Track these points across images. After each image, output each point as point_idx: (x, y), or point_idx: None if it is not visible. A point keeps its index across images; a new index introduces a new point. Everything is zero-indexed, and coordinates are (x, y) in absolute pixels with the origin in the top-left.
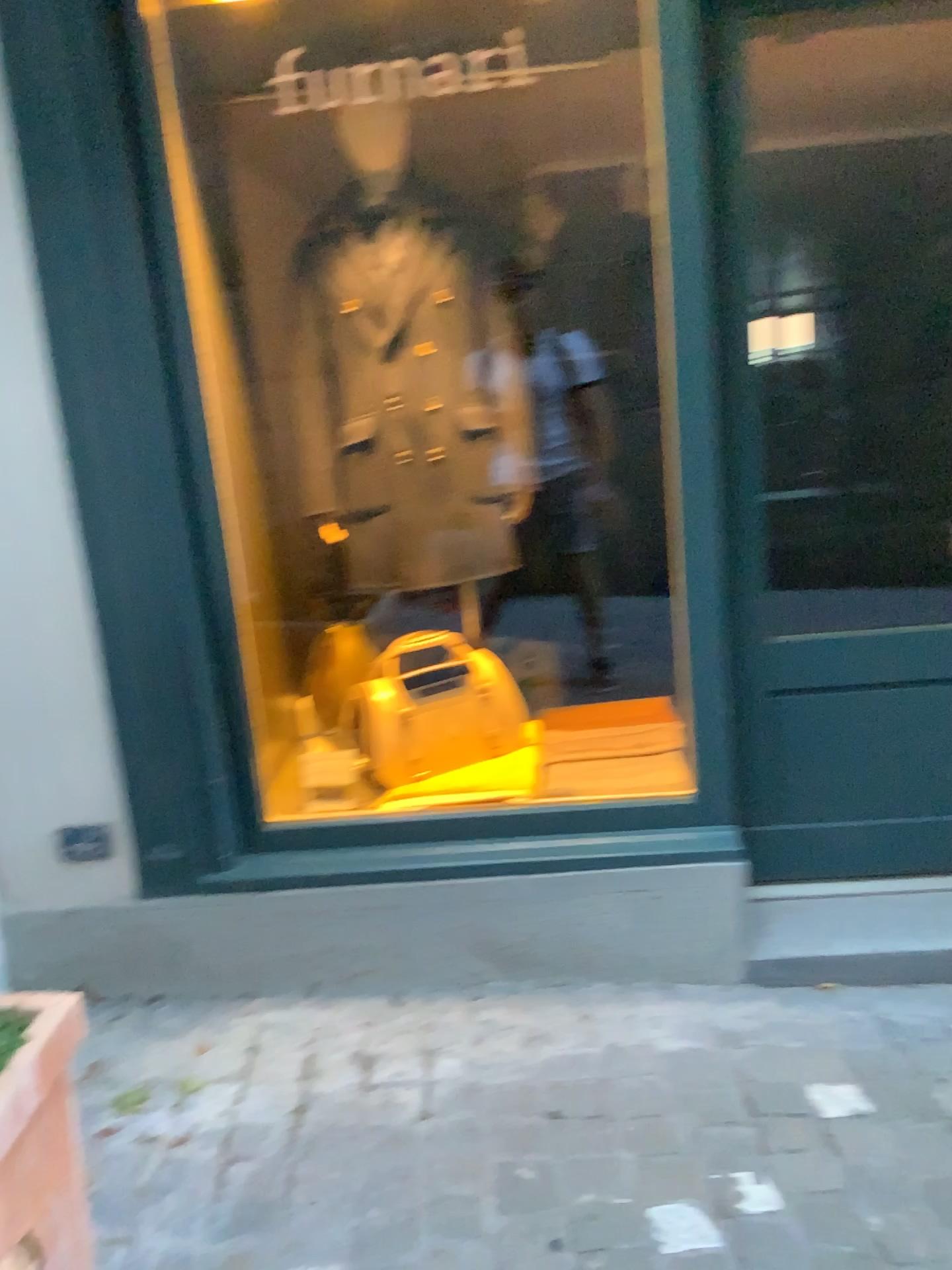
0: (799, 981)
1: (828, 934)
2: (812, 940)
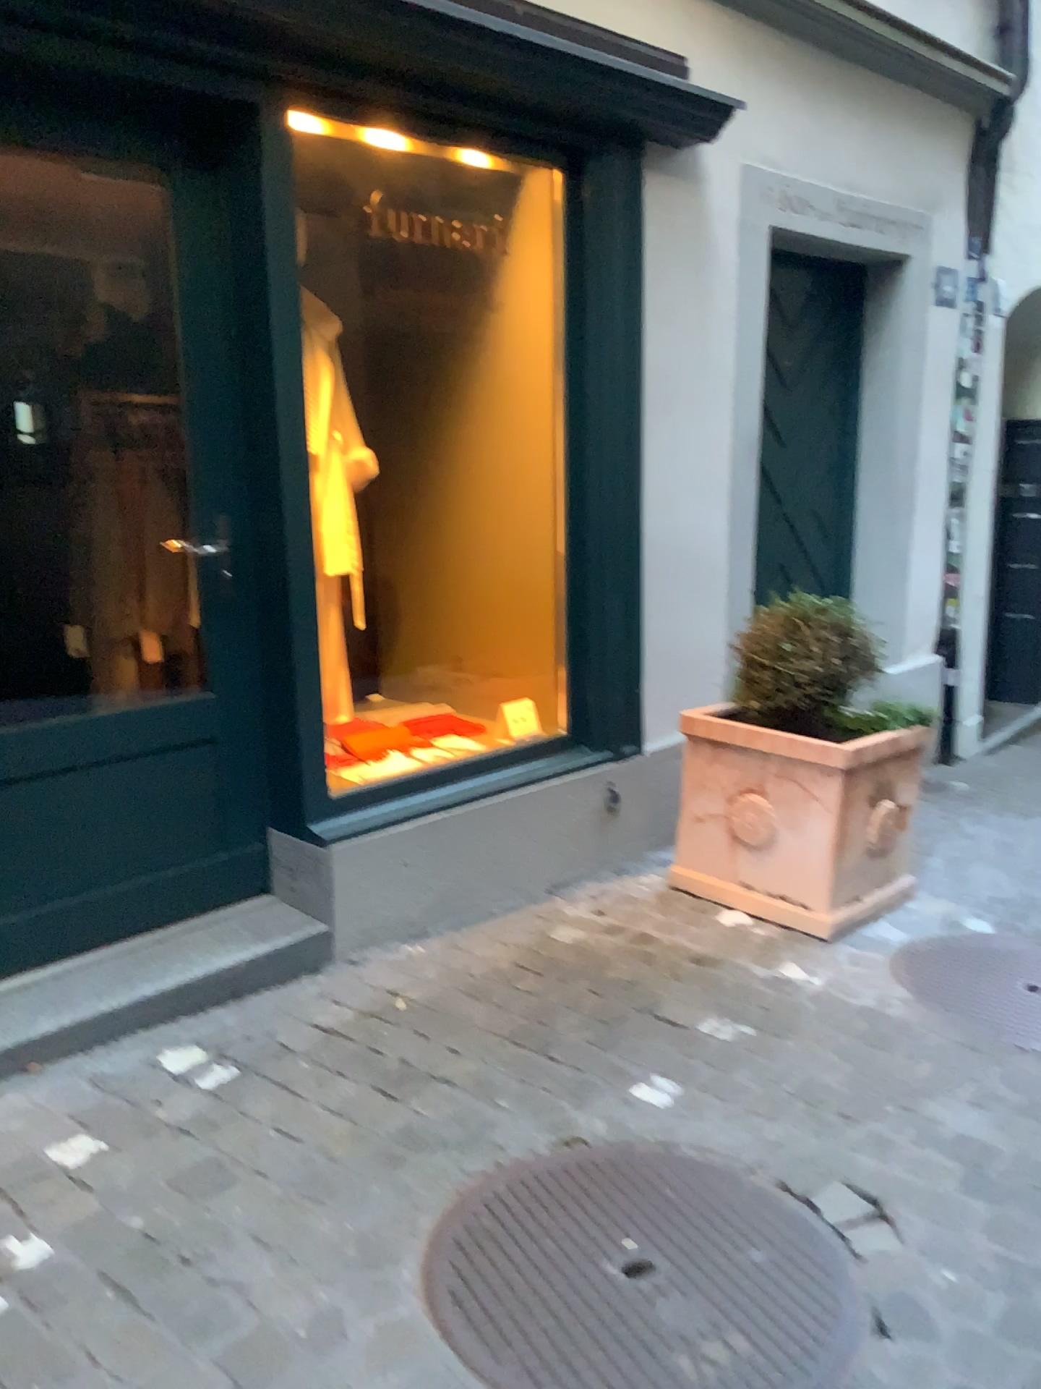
0: (10, 1071)
1: (31, 1017)
2: (16, 1028)
